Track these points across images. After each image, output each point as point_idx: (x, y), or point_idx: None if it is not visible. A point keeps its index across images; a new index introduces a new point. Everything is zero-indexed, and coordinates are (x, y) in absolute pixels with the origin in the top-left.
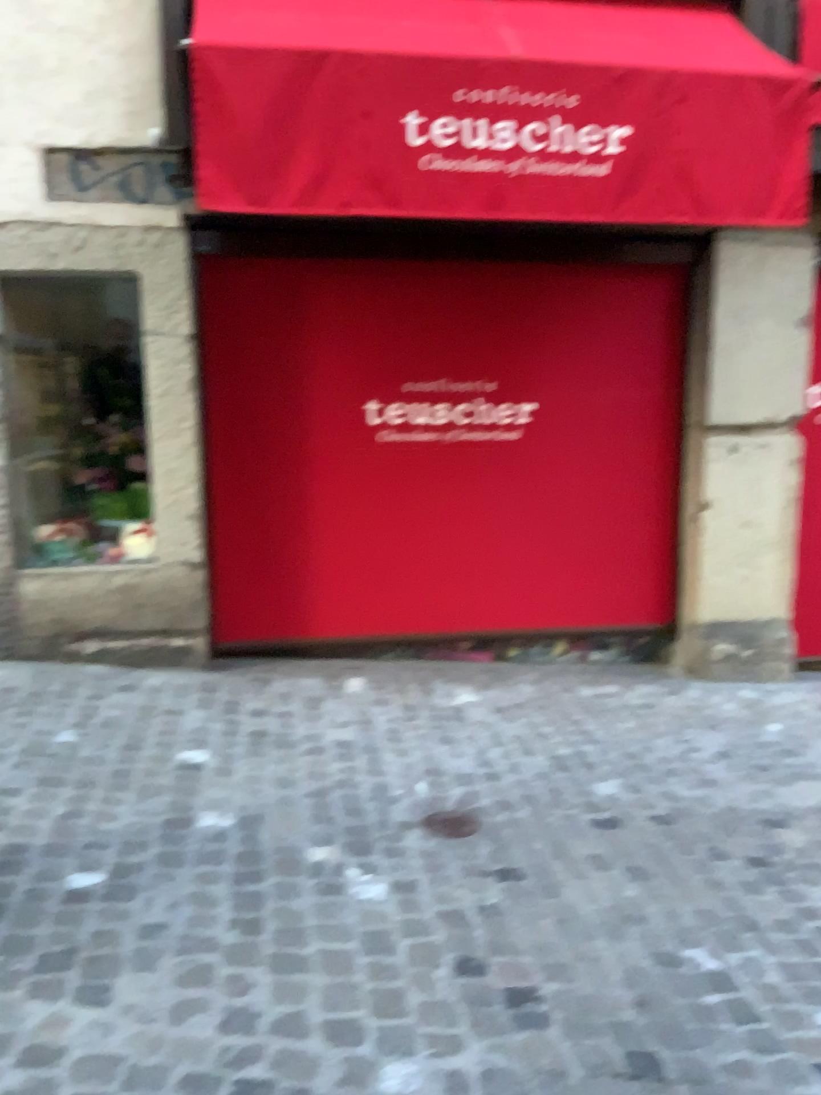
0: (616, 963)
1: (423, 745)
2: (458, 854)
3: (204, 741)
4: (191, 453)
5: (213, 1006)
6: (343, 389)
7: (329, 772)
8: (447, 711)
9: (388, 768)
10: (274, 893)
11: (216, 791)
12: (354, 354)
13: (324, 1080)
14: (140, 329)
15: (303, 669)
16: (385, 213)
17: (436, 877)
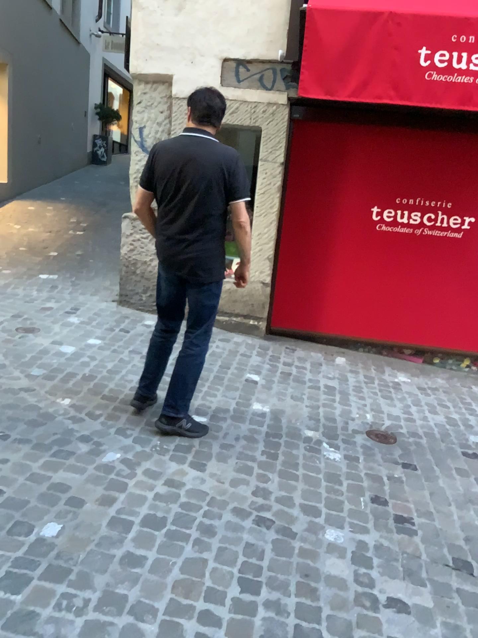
0: (460, 519)
1: (374, 397)
2: (383, 451)
3: (260, 371)
4: (274, 225)
5: (251, 482)
6: (362, 199)
7: (321, 399)
8: (391, 384)
9: (353, 404)
10: (286, 444)
11: (263, 394)
12: (370, 180)
13: (298, 525)
14: (259, 156)
15: (315, 348)
16: (401, 102)
17: (369, 458)
